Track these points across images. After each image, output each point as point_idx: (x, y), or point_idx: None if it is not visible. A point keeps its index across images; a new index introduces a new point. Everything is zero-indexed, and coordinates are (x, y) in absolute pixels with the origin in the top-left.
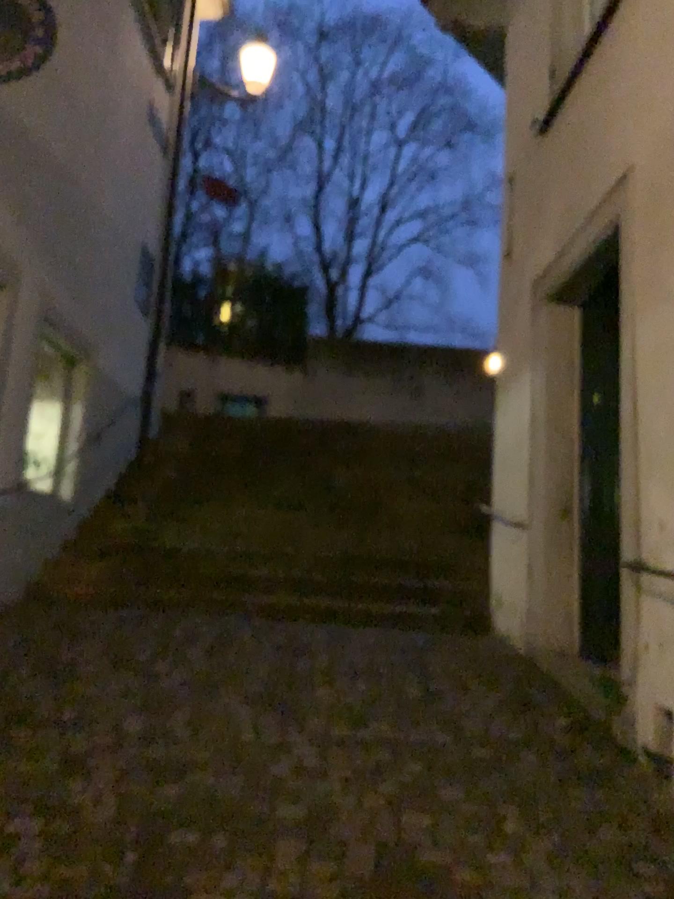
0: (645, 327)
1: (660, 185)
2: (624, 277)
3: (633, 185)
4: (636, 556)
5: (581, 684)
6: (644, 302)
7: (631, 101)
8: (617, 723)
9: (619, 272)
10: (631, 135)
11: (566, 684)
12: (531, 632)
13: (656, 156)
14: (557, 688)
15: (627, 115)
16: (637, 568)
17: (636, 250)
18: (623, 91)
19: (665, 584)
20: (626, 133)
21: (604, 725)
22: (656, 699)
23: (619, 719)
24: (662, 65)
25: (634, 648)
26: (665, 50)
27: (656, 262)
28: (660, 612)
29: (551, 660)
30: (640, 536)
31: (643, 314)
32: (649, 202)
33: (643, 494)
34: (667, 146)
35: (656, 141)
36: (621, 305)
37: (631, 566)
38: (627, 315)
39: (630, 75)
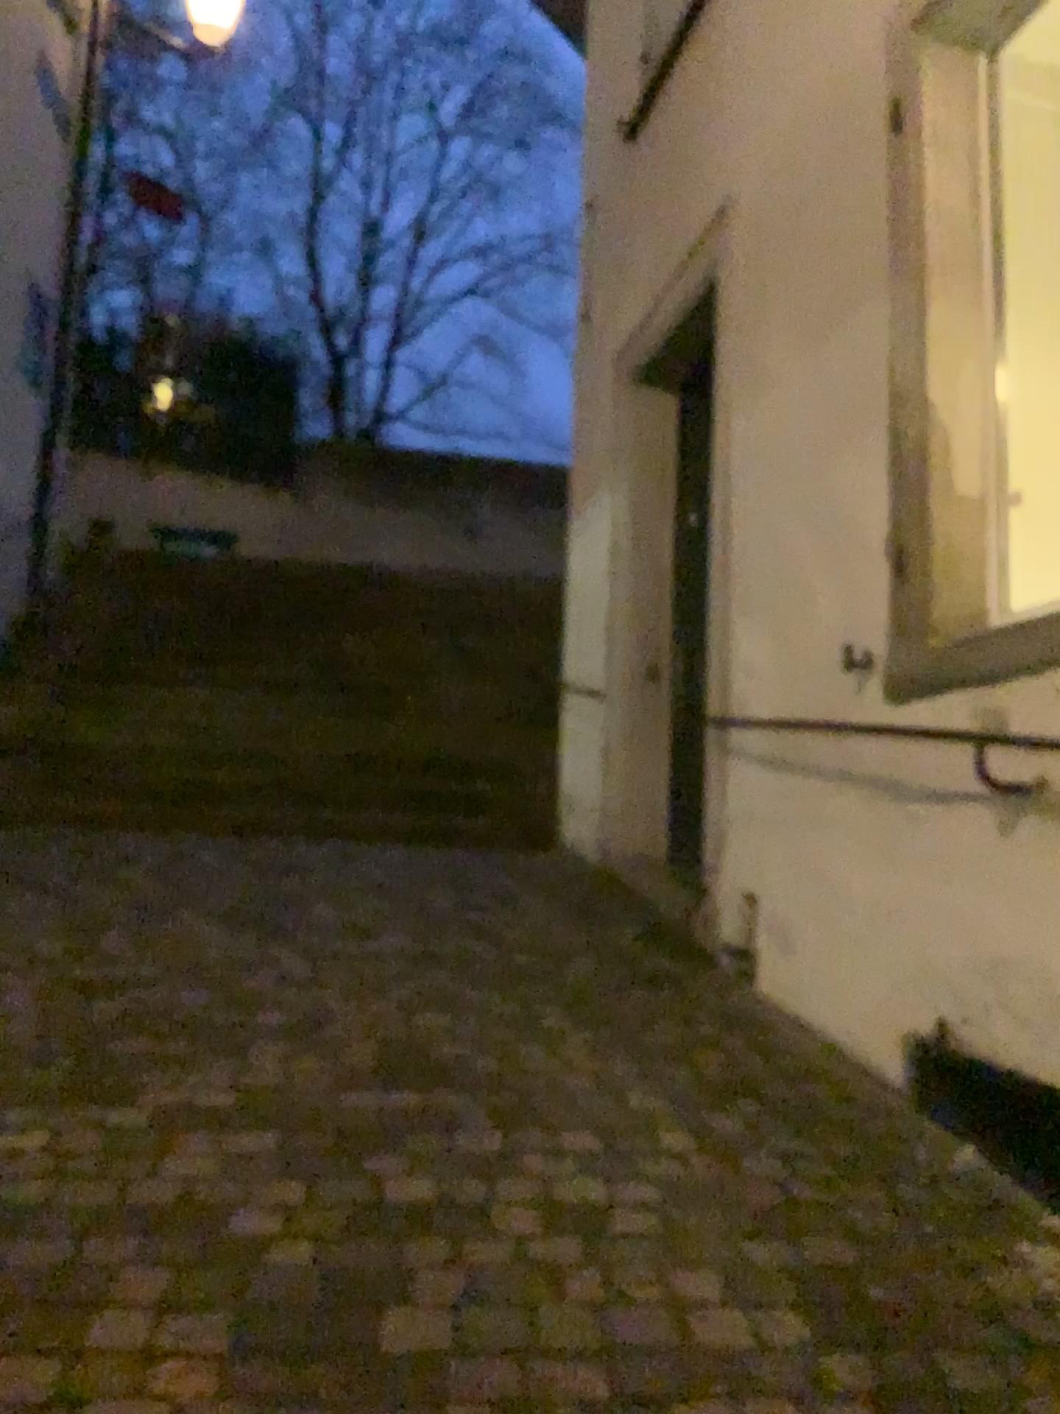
0: (743, 412)
1: (765, 223)
2: (722, 347)
3: (735, 222)
4: (725, 709)
5: (666, 891)
6: (743, 379)
7: (736, 105)
8: (700, 924)
9: (716, 340)
10: (735, 152)
11: (648, 892)
12: (609, 837)
13: (761, 184)
14: (635, 898)
15: (731, 124)
16: (727, 724)
17: (736, 310)
18: (728, 91)
19: (755, 737)
20: (729, 149)
21: (686, 931)
22: (742, 881)
23: (703, 919)
24: (771, 60)
25: (721, 826)
26: (775, 40)
27: (758, 326)
28: (748, 774)
29: (632, 869)
30: (730, 683)
31: (740, 395)
32: (752, 245)
33: (735, 628)
34: (773, 171)
35: (762, 164)
36: (718, 384)
37: (721, 723)
38: (724, 397)
39: (736, 68)
